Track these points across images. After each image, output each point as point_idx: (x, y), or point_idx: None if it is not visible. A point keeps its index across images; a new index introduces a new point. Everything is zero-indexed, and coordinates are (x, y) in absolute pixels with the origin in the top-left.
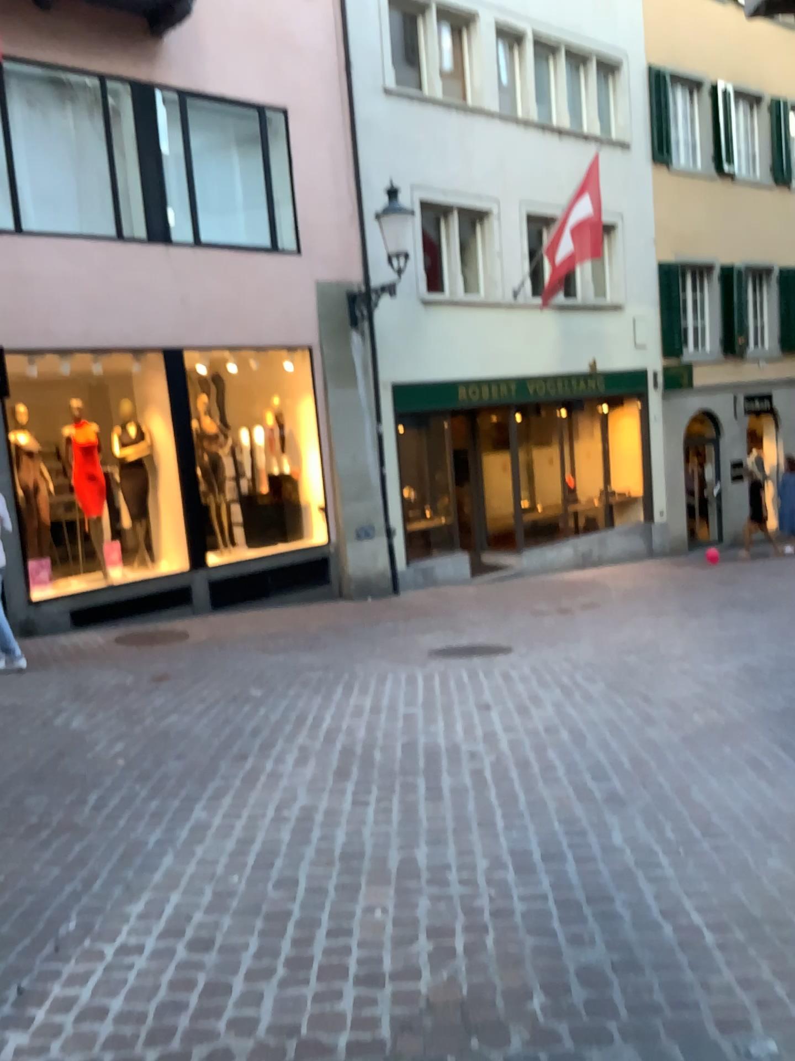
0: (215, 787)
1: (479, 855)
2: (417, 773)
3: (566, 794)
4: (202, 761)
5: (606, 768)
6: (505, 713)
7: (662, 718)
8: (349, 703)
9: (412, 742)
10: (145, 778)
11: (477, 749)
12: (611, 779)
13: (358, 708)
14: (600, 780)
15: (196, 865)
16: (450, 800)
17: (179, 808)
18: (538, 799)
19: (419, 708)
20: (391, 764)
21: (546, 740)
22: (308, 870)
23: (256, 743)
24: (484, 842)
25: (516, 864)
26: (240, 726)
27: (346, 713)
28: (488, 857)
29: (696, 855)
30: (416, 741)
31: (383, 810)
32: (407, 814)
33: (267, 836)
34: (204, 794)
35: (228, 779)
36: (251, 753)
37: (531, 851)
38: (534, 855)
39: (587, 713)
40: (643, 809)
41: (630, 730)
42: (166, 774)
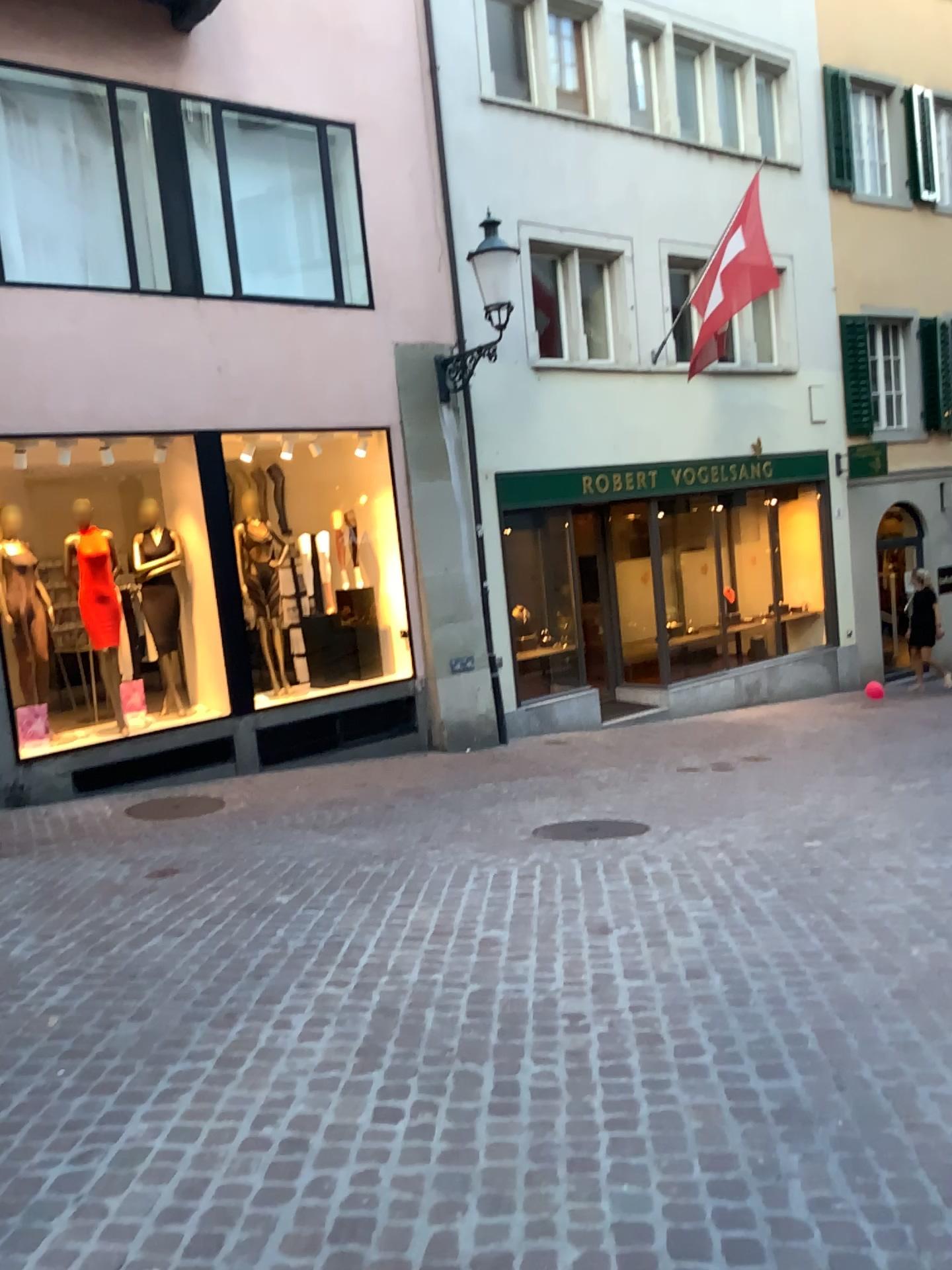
0: (173, 1075)
1: (561, 1240)
2: (483, 1054)
3: (714, 1103)
4: (167, 1025)
5: (778, 1051)
6: (626, 945)
7: (864, 958)
8: (402, 924)
9: (484, 996)
10: (76, 1056)
11: (579, 1013)
12: (787, 1072)
13: (413, 935)
14: (767, 1078)
15: (96, 1242)
16: (526, 1113)
17: (107, 1116)
18: (668, 1114)
19: (501, 933)
20: (445, 1037)
21: (686, 995)
22: (271, 1265)
23: (253, 993)
24: (572, 1208)
25: (622, 1261)
26: (236, 963)
27: (395, 942)
28: (577, 1243)
29: (935, 1251)
30: (489, 993)
31: (419, 1131)
32: (456, 1140)
33: (227, 1181)
34: (152, 1089)
35: (195, 1062)
36: (242, 1013)
37: (650, 1233)
38: (655, 1242)
39: (749, 946)
40: (840, 1140)
41: (814, 979)
42: (109, 1048)
